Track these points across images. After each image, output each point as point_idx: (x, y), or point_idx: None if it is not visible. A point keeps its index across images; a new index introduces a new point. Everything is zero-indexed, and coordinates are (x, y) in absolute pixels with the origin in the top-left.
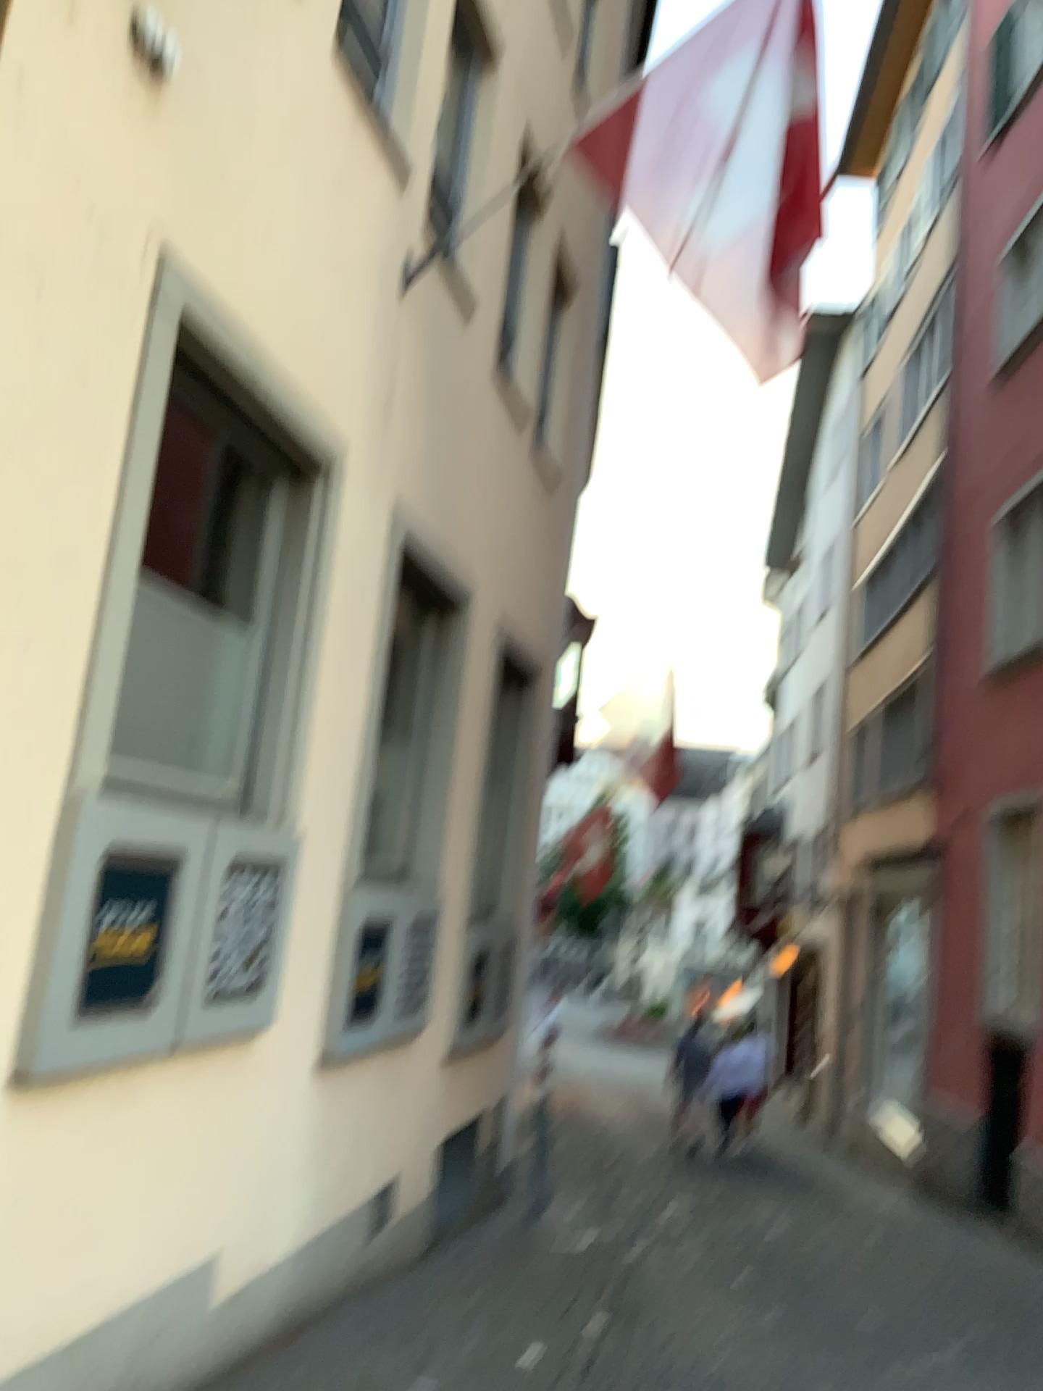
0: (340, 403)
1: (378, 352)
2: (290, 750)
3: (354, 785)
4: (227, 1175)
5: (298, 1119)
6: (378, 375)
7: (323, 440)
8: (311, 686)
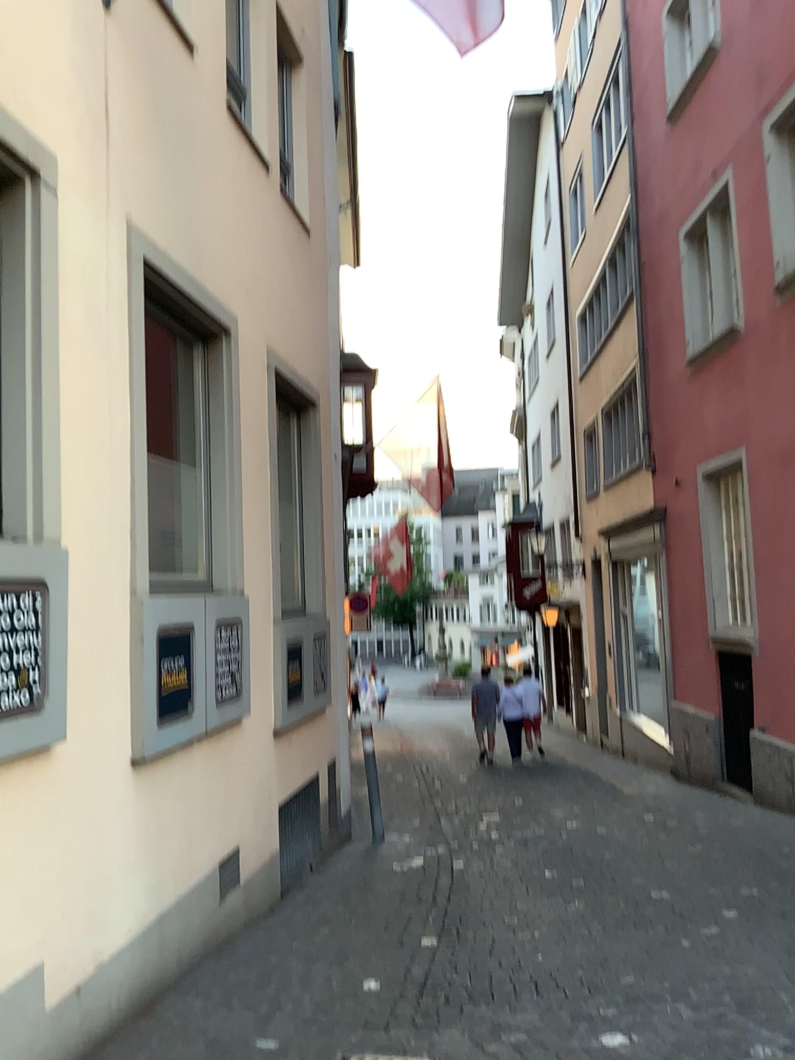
0: (48, 129)
1: (88, 81)
2: (49, 481)
3: (134, 511)
4: (46, 894)
5: (124, 824)
6: (91, 105)
7: (34, 166)
8: (64, 416)
